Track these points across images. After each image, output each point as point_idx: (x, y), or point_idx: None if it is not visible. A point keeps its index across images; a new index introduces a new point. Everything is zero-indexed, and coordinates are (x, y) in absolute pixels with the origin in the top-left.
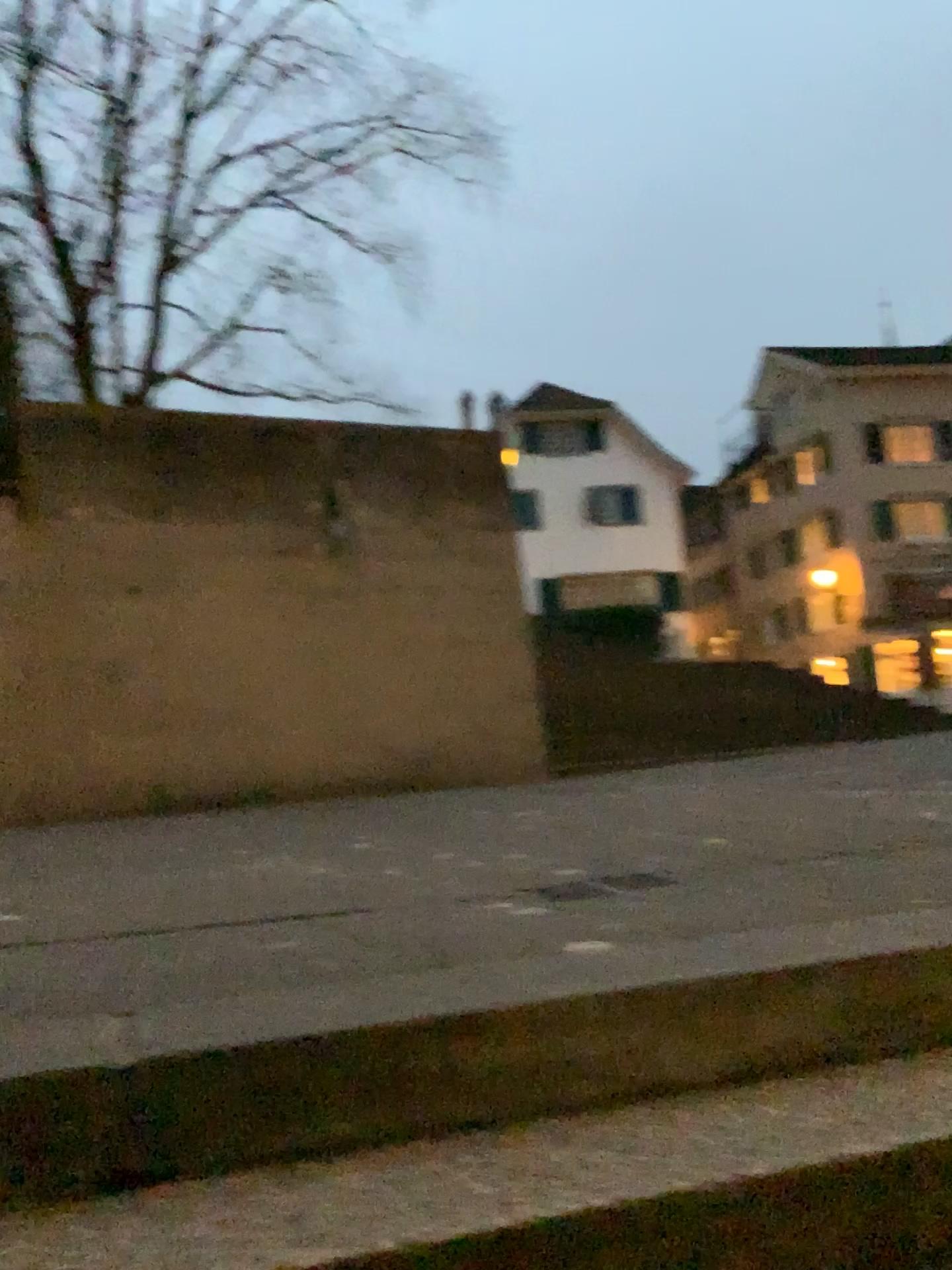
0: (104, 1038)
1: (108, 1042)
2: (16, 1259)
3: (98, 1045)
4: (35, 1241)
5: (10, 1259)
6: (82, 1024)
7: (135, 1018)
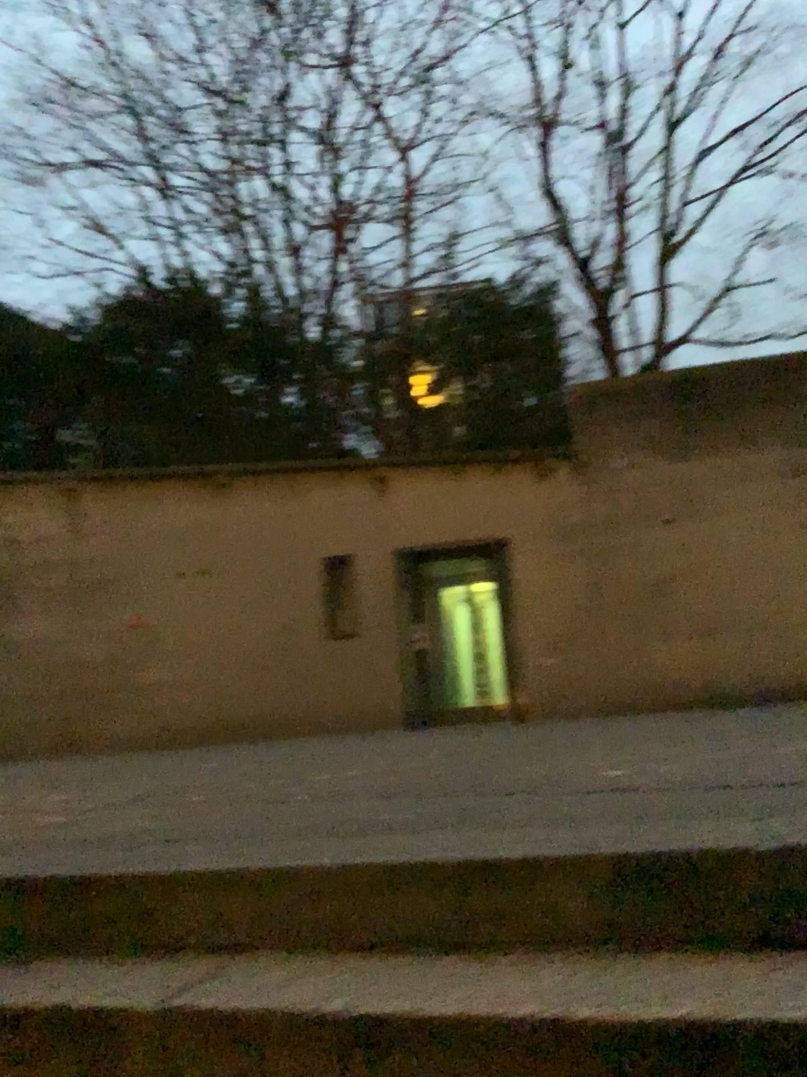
0: (742, 830)
1: (746, 832)
2: (708, 975)
3: (738, 835)
4: (718, 967)
5: (703, 975)
6: (719, 821)
7: (763, 820)
